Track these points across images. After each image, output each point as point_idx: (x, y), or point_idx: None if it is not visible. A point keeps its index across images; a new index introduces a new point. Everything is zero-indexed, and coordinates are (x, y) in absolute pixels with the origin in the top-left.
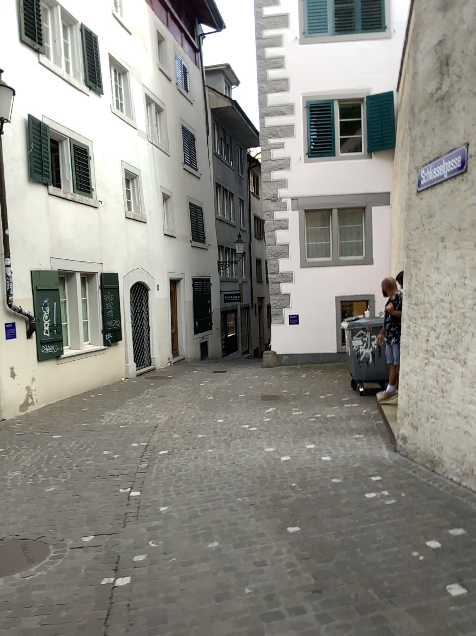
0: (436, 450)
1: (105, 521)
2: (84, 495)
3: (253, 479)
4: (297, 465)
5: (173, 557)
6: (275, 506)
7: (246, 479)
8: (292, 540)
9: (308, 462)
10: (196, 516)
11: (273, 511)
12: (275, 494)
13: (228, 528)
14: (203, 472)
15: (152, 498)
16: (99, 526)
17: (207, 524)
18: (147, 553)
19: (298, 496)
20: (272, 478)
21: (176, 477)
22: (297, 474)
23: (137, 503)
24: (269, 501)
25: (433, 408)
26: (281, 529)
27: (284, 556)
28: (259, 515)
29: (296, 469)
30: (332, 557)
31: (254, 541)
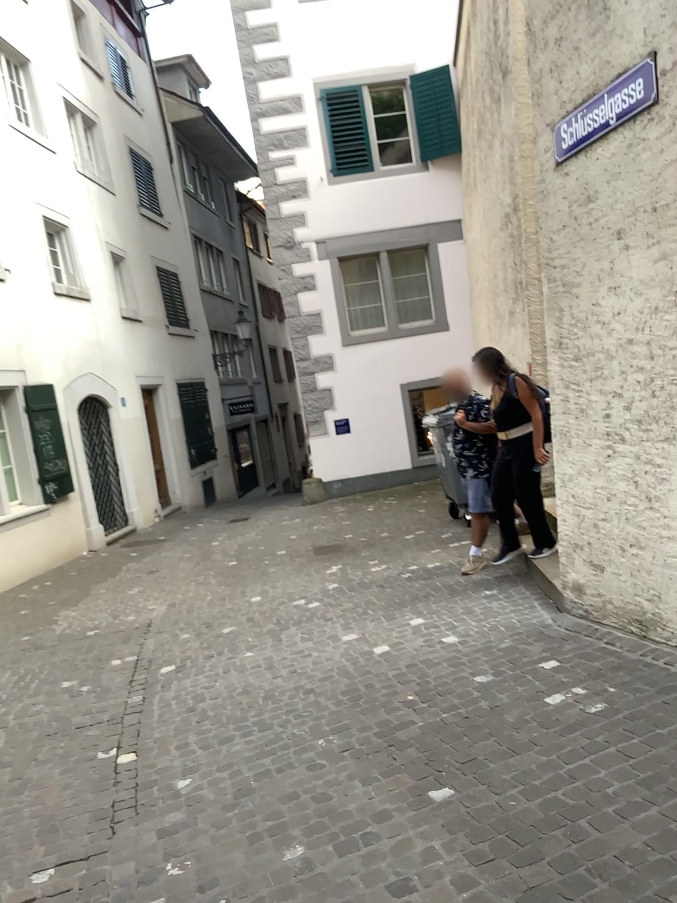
0: (649, 602)
1: (74, 832)
2: (30, 781)
3: (336, 697)
4: (405, 660)
5: (221, 901)
6: (391, 746)
7: (323, 699)
8: (447, 821)
9: (423, 652)
10: (250, 792)
11: (391, 759)
12: (383, 721)
13: (316, 811)
14: (244, 699)
15: (161, 765)
16: (63, 846)
17: (274, 809)
18: (167, 899)
19: (426, 719)
20: (369, 691)
21: (198, 714)
22: (412, 678)
23: (133, 780)
24: (377, 738)
25: (633, 530)
26: (417, 796)
27: (446, 864)
28: (368, 771)
29: (405, 667)
30: (541, 849)
31: (375, 834)
